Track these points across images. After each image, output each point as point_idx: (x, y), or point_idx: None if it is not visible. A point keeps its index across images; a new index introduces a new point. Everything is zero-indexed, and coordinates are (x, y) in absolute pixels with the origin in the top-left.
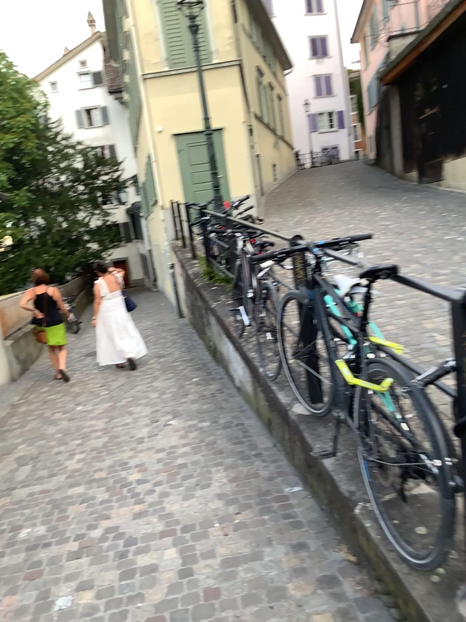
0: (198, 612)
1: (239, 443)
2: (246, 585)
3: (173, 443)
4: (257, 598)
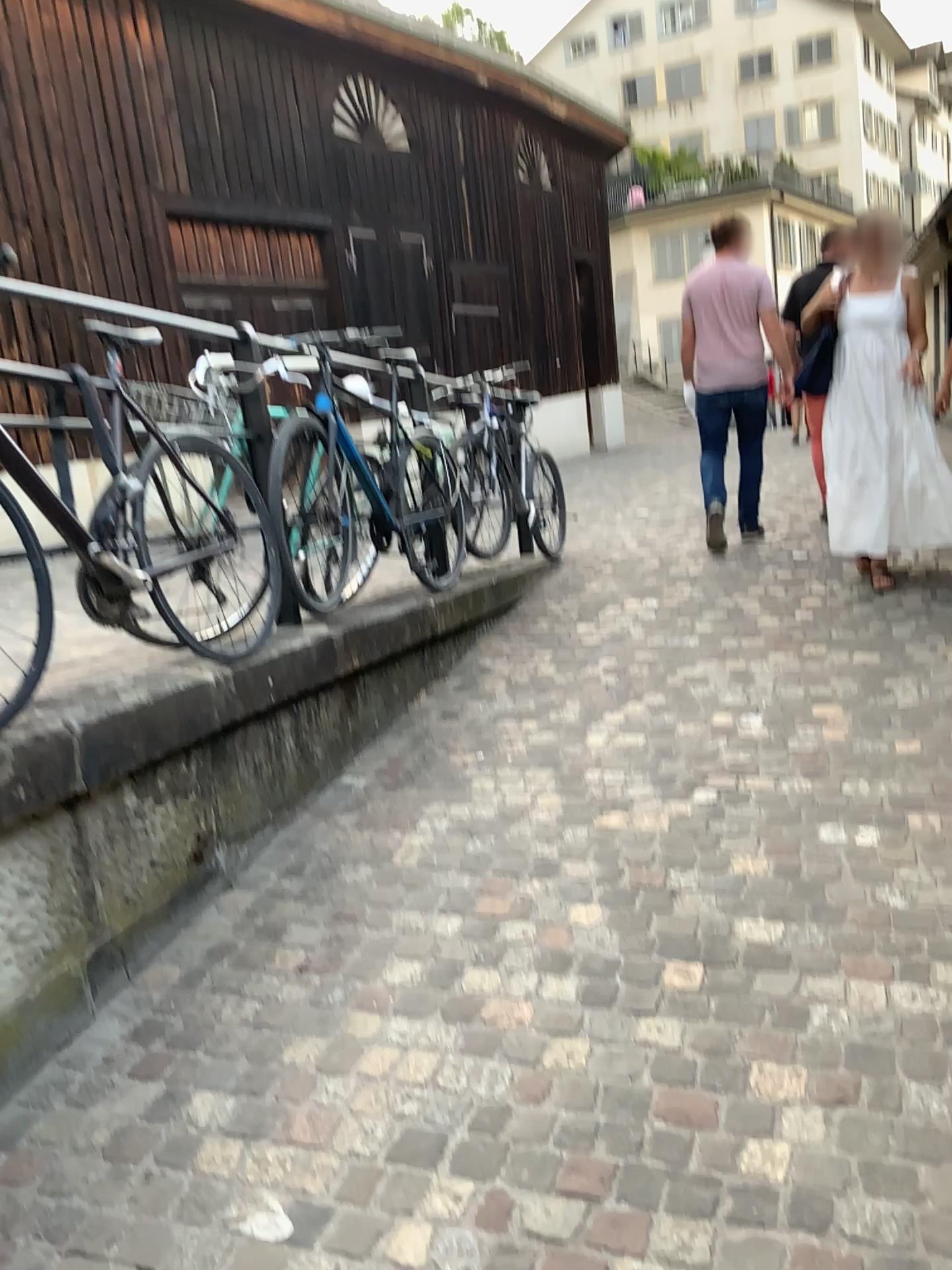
0: (598, 685)
1: (274, 932)
2: (535, 698)
3: (407, 1030)
4: (536, 688)
